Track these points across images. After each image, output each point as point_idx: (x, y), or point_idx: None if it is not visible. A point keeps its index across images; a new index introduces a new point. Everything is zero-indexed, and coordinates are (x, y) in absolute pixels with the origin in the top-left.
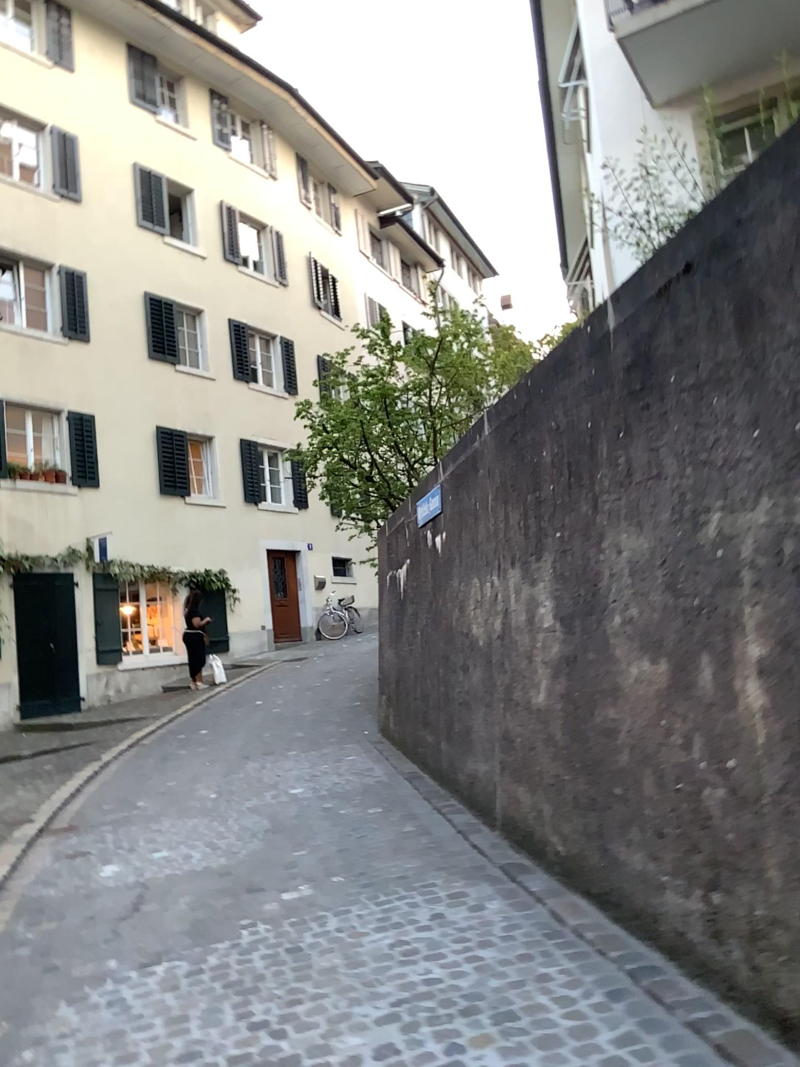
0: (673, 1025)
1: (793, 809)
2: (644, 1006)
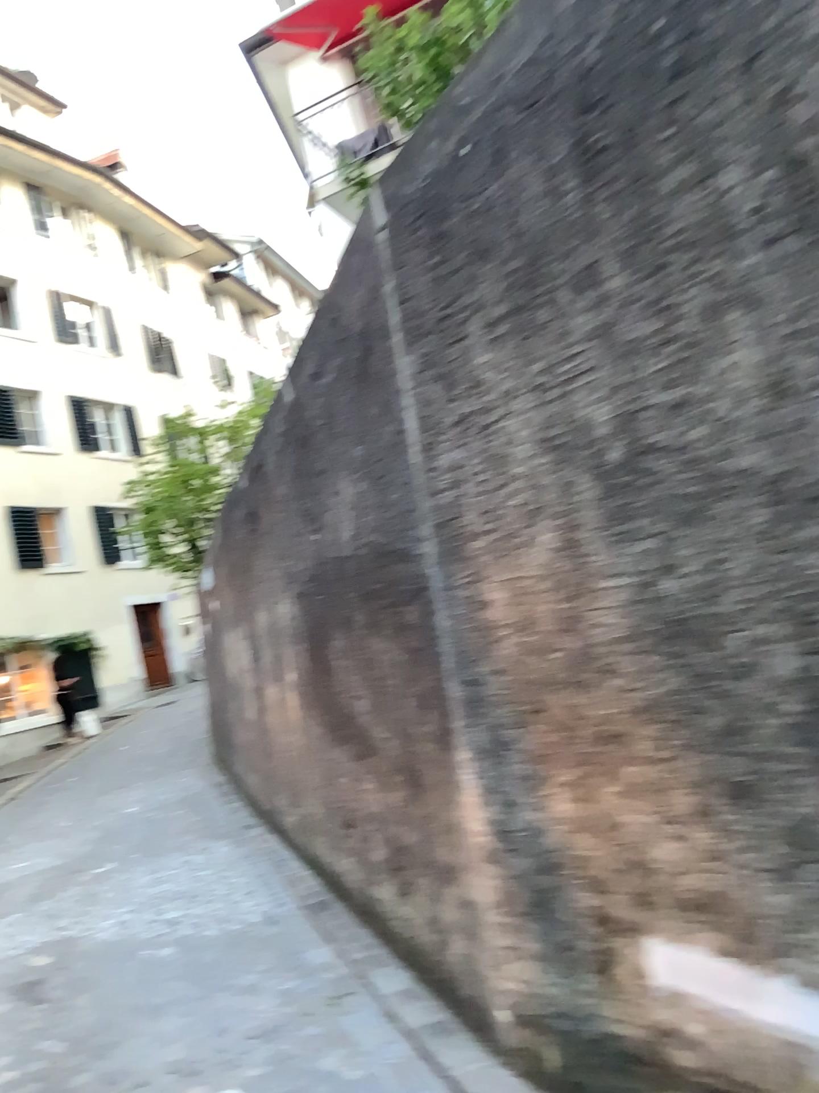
0: (273, 881)
1: (304, 757)
2: (265, 876)
